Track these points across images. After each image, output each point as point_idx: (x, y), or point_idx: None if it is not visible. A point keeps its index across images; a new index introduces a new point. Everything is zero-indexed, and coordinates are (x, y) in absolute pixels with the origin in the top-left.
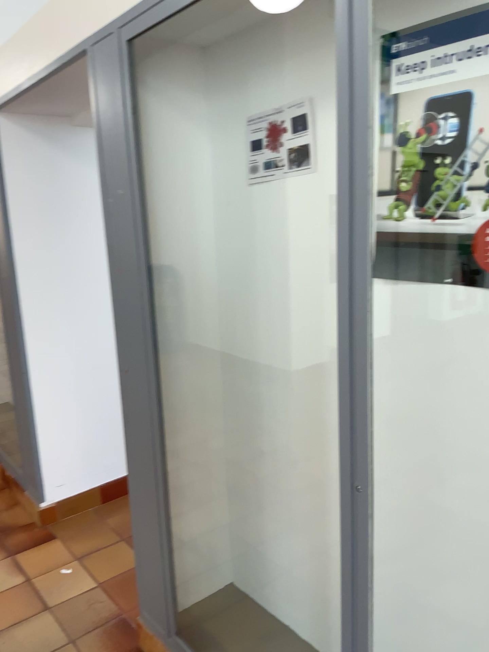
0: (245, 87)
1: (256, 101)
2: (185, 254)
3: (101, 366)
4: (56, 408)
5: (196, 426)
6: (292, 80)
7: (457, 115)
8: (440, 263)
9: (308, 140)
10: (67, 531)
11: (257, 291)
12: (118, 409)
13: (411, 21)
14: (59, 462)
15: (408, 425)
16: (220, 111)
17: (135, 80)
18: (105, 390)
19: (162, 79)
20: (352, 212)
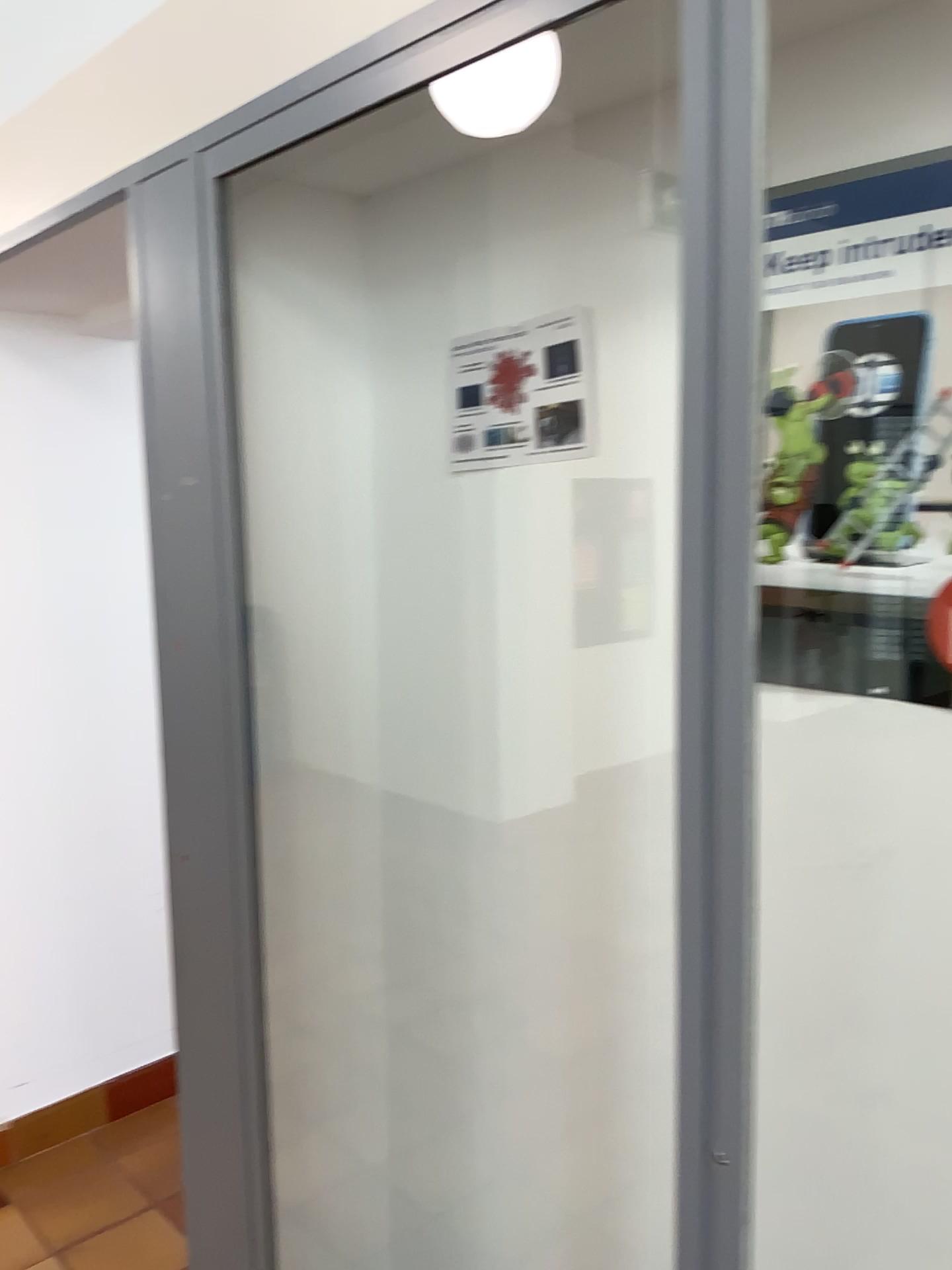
0: (451, 280)
1: (472, 309)
2: (315, 609)
3: (120, 825)
4: (19, 918)
5: (328, 969)
6: (550, 273)
7: (897, 361)
8: (861, 653)
9: (582, 393)
10: (33, 1188)
11: (466, 691)
12: (154, 915)
13: (801, 172)
14: (21, 1033)
15: (790, 987)
16: (395, 324)
17: (225, 258)
18: (126, 875)
19: (278, 257)
20: (710, 561)
